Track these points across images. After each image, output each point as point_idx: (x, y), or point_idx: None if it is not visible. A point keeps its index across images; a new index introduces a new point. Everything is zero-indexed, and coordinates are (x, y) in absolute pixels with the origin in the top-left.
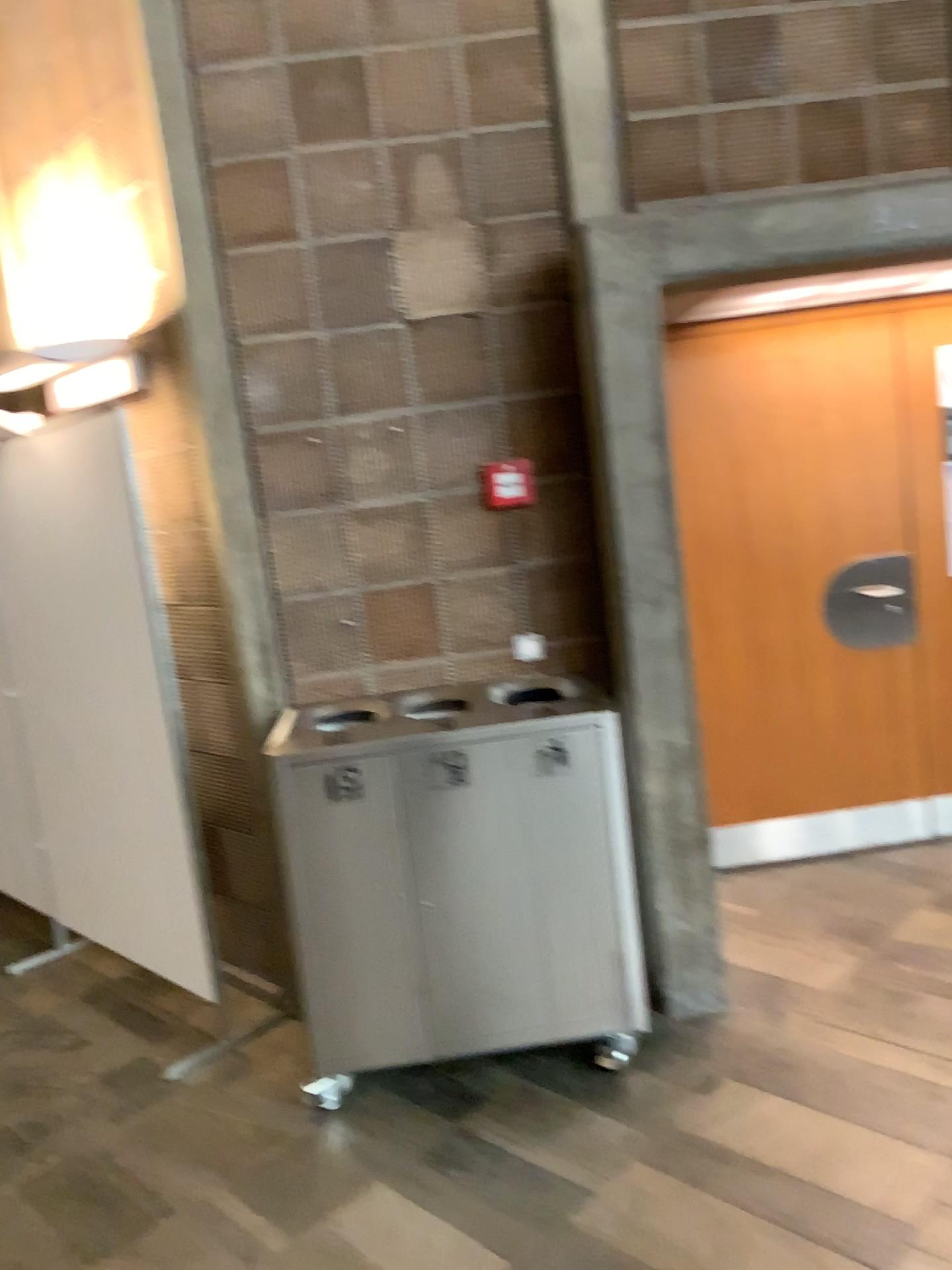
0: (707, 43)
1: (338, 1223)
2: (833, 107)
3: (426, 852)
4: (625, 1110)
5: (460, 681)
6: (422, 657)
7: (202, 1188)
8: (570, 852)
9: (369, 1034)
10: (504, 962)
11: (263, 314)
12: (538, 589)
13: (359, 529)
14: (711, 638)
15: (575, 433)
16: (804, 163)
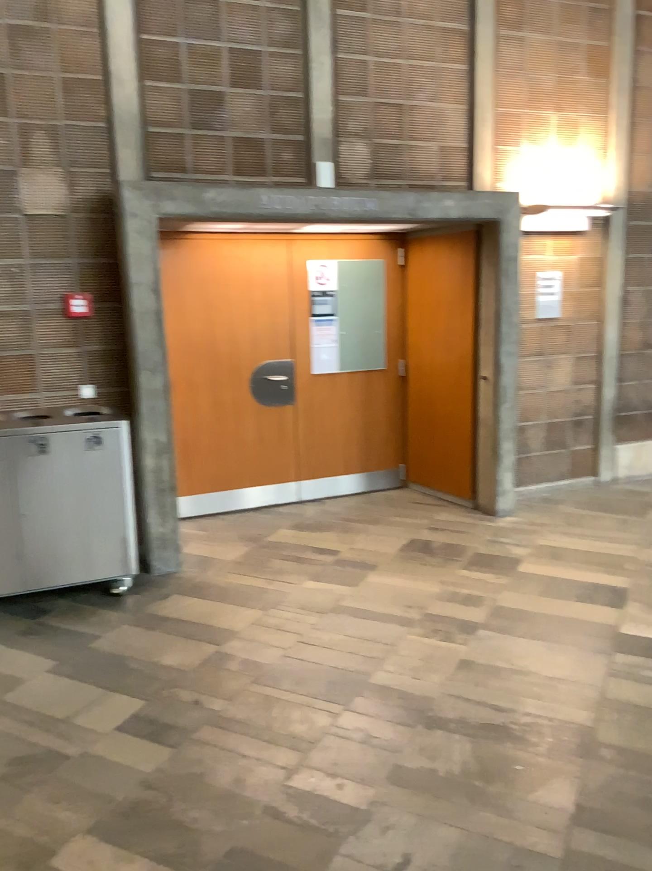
0: (191, 99)
1: None
2: (251, 141)
3: (25, 488)
4: (122, 609)
5: (49, 408)
6: (28, 394)
7: None
8: (101, 489)
9: None
10: (65, 543)
11: None
12: (94, 363)
13: None
14: (192, 398)
15: (117, 284)
16: (237, 165)
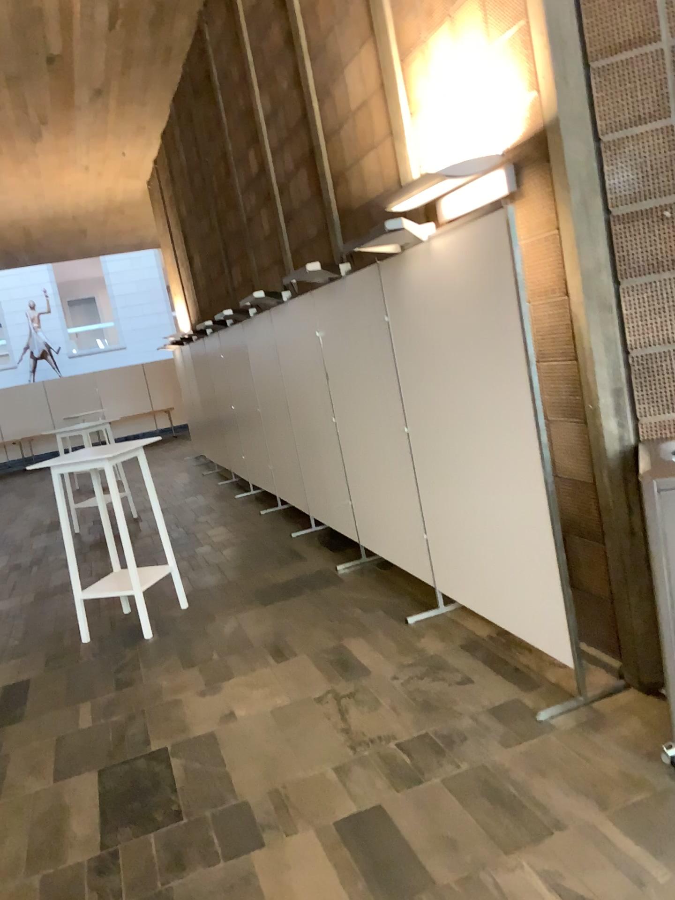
0: None
1: None
2: None
3: None
4: None
5: None
6: None
7: (591, 816)
8: None
9: None
10: None
11: (626, 115)
12: None
13: None
14: None
15: None
16: None
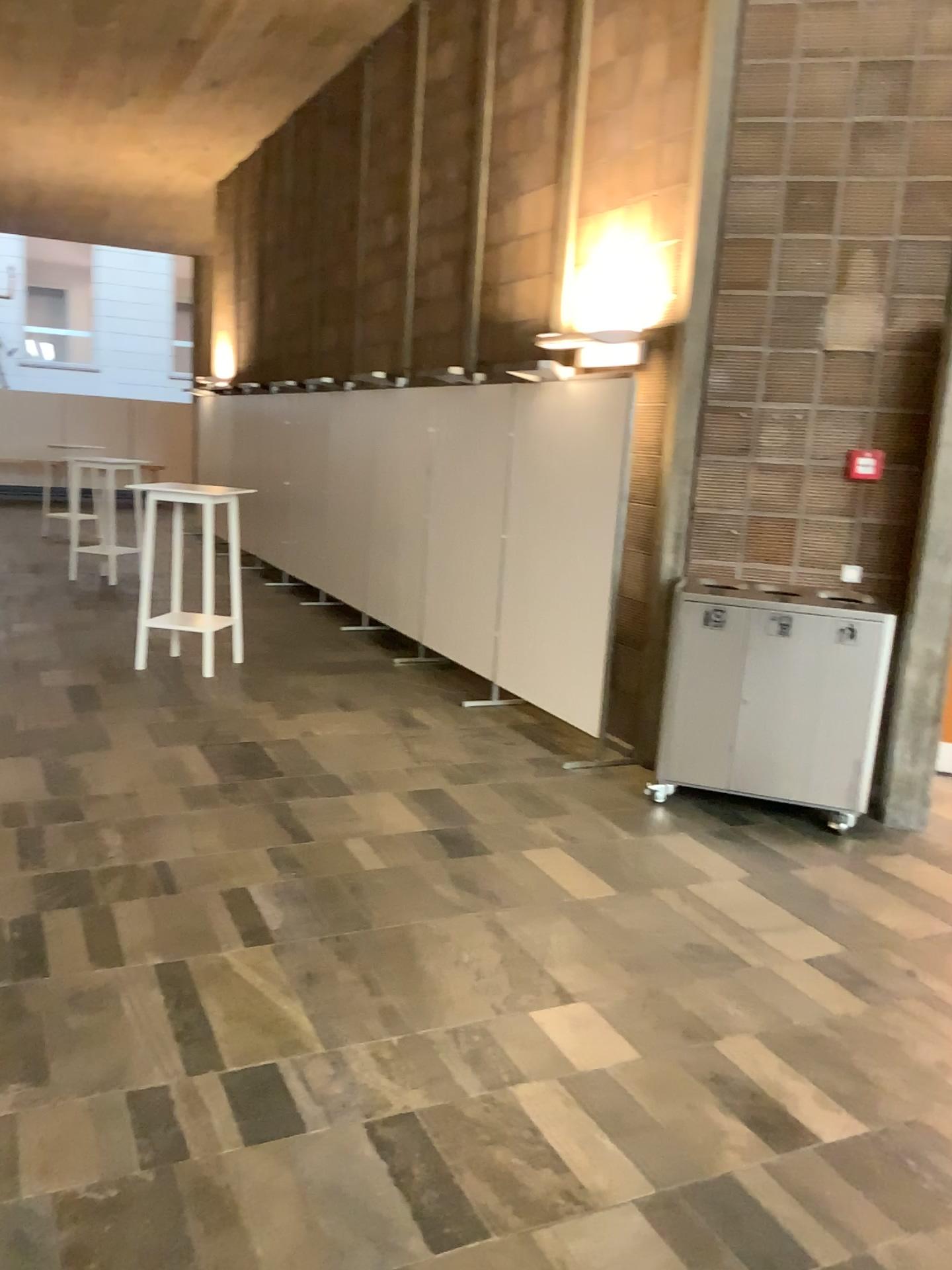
0: None
1: (662, 839)
2: None
3: (755, 672)
4: (837, 847)
5: (799, 587)
6: (778, 566)
7: (589, 811)
8: (843, 694)
9: (694, 768)
10: (785, 749)
11: (733, 334)
12: (867, 539)
13: (759, 477)
14: None
15: (919, 444)
16: None
